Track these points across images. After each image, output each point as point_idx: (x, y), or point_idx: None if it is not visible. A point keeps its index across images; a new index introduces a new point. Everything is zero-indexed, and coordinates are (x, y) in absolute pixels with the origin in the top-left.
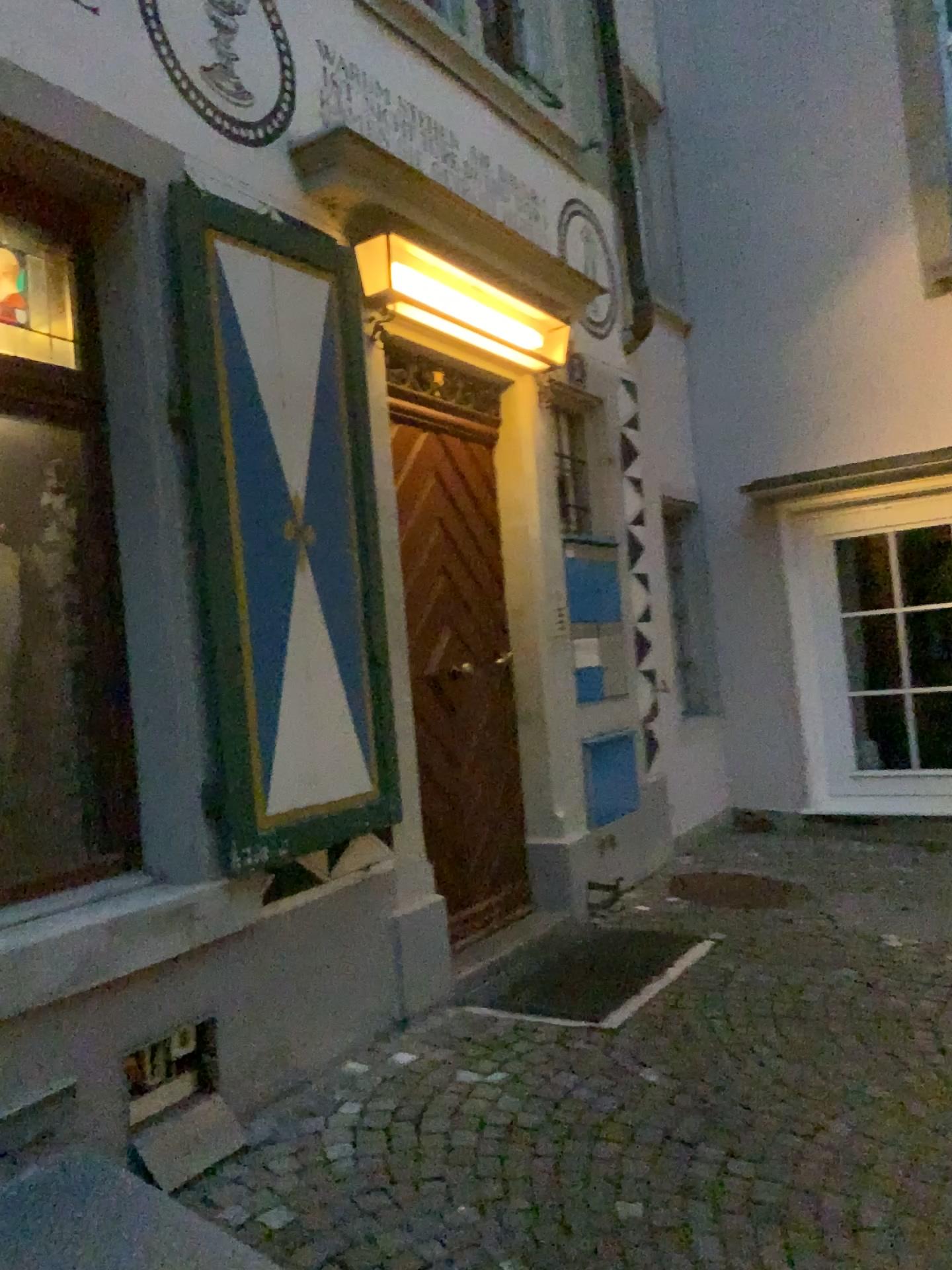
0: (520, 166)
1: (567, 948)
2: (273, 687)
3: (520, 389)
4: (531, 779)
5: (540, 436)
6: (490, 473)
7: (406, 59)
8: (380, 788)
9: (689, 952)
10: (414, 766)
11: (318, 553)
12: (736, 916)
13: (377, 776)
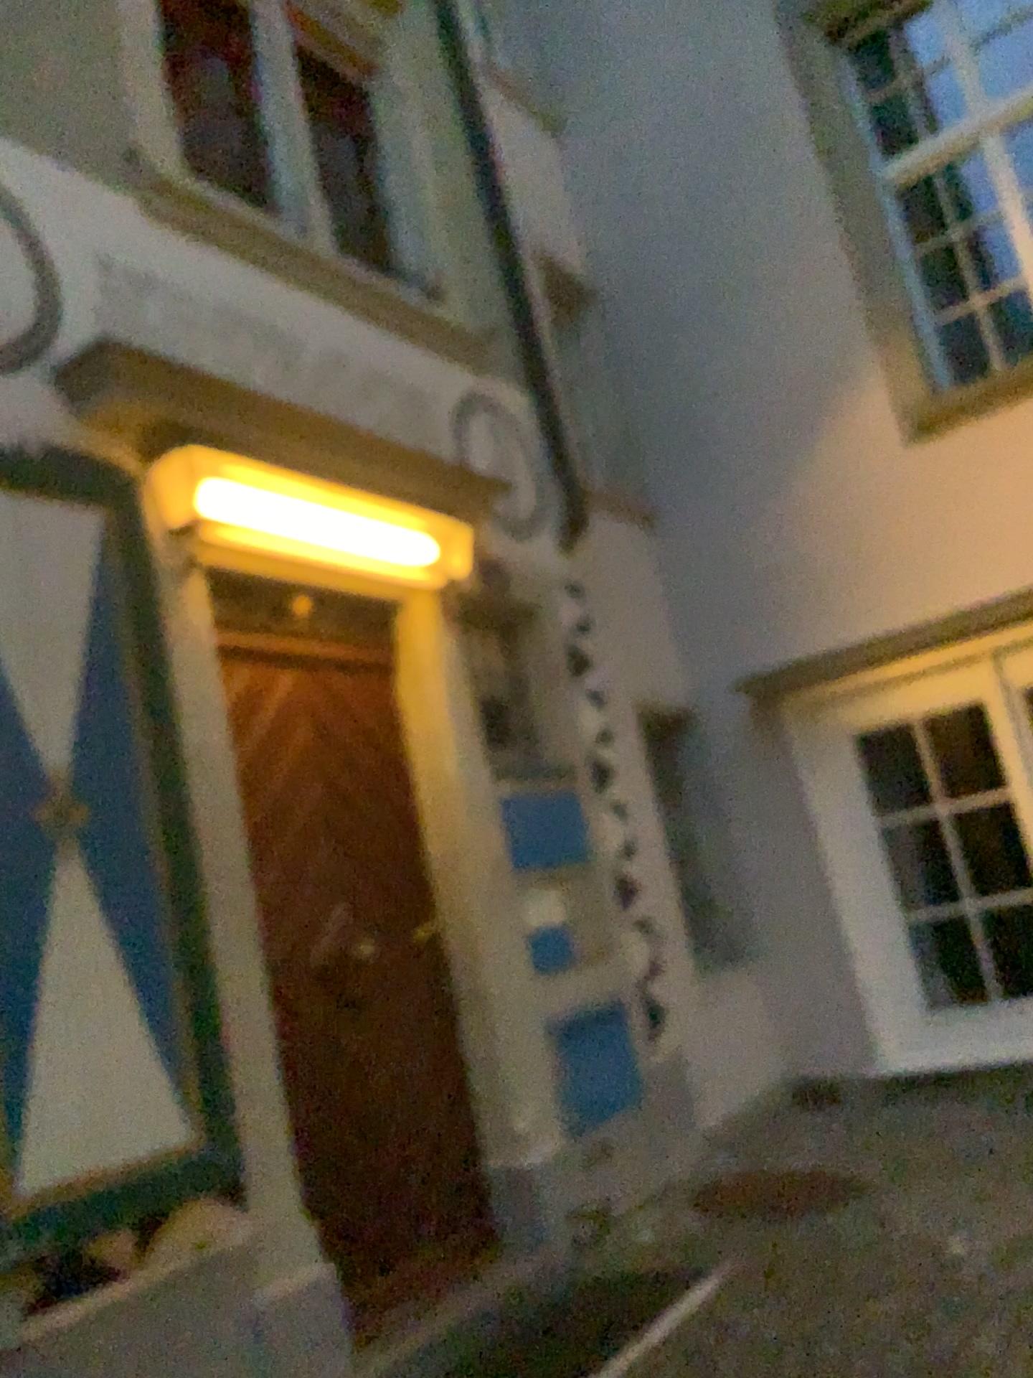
0: (394, 365)
1: (523, 1313)
2: (19, 1022)
3: (418, 609)
4: (477, 1082)
5: (448, 659)
6: (391, 710)
7: (224, 267)
8: (207, 1134)
9: (679, 1302)
10: (273, 1094)
11: (89, 840)
12: (754, 1238)
13: (202, 1117)
